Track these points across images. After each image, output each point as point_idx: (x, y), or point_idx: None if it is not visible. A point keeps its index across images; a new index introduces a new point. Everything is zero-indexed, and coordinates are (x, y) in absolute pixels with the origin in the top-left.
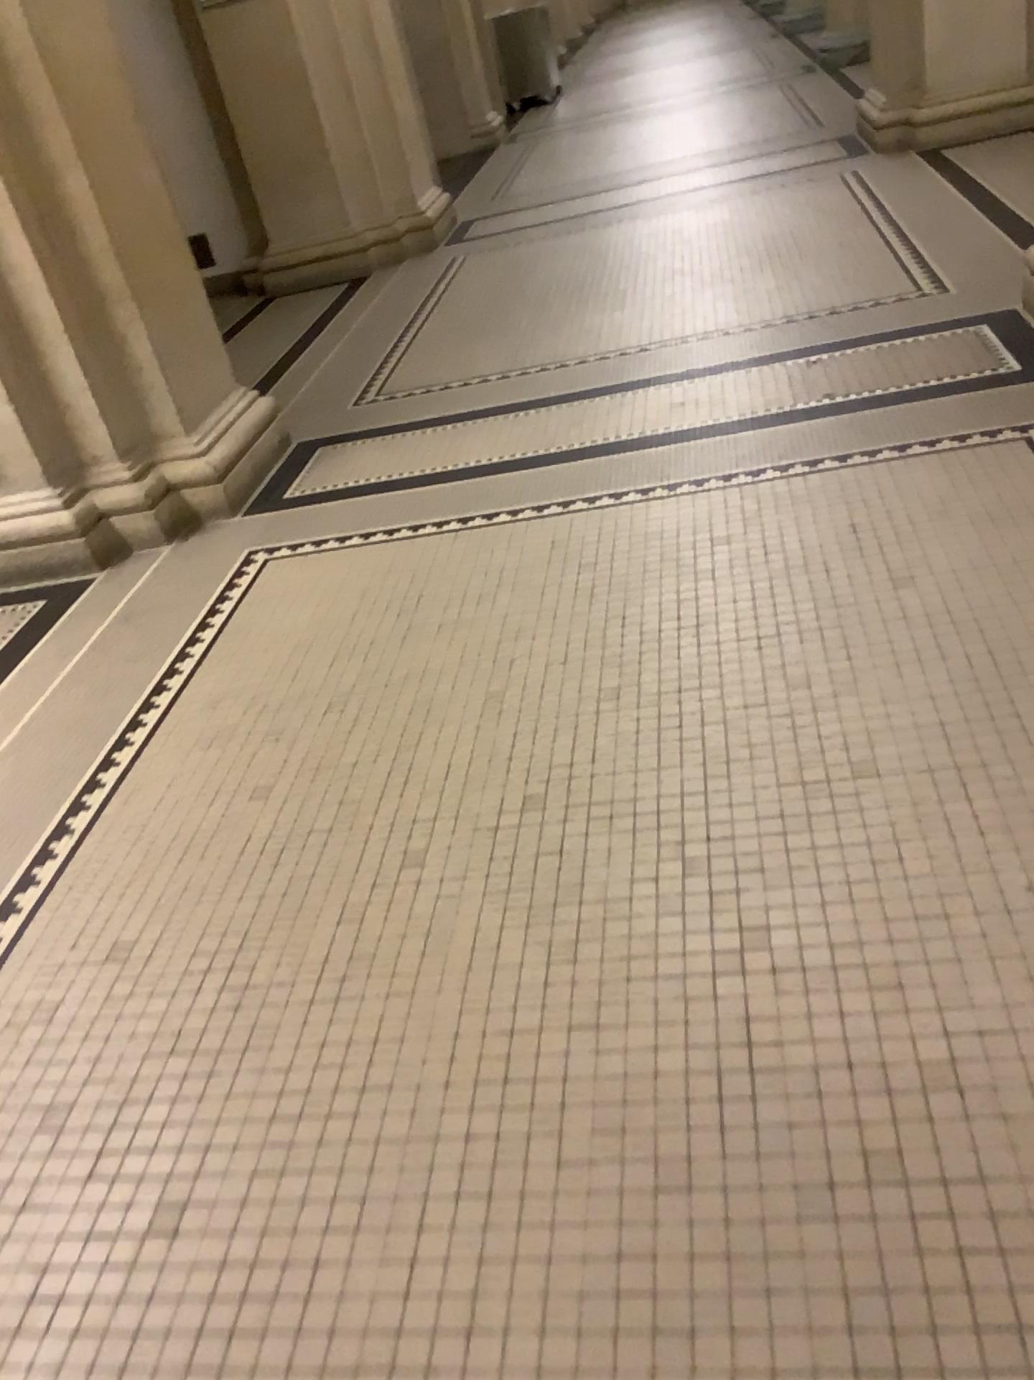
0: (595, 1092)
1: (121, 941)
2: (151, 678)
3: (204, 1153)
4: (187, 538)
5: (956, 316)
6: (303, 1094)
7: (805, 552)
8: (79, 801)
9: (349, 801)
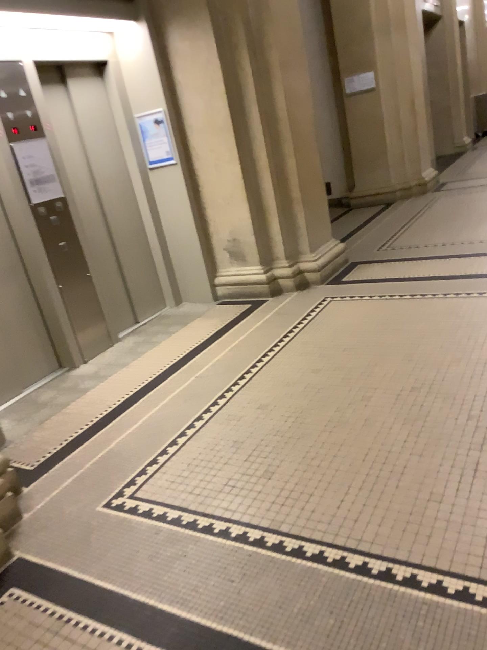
0: (415, 472)
1: (262, 405)
2: (284, 332)
3: (280, 463)
4: (304, 289)
5: None
6: (315, 454)
7: None
8: (254, 365)
9: (347, 379)
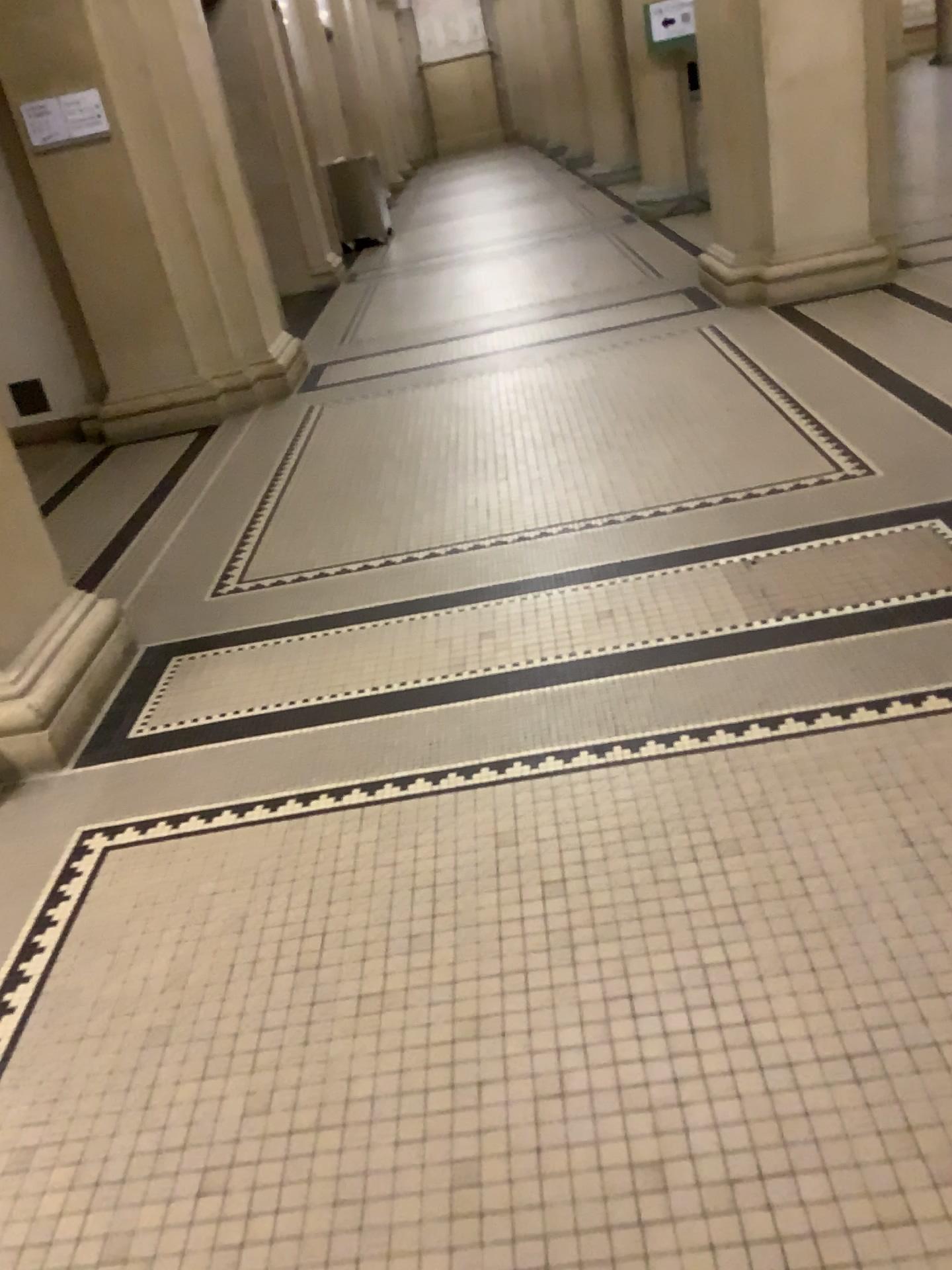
0: None
1: None
2: None
3: None
4: (1, 803)
5: (896, 502)
6: None
7: (855, 877)
8: None
9: None
